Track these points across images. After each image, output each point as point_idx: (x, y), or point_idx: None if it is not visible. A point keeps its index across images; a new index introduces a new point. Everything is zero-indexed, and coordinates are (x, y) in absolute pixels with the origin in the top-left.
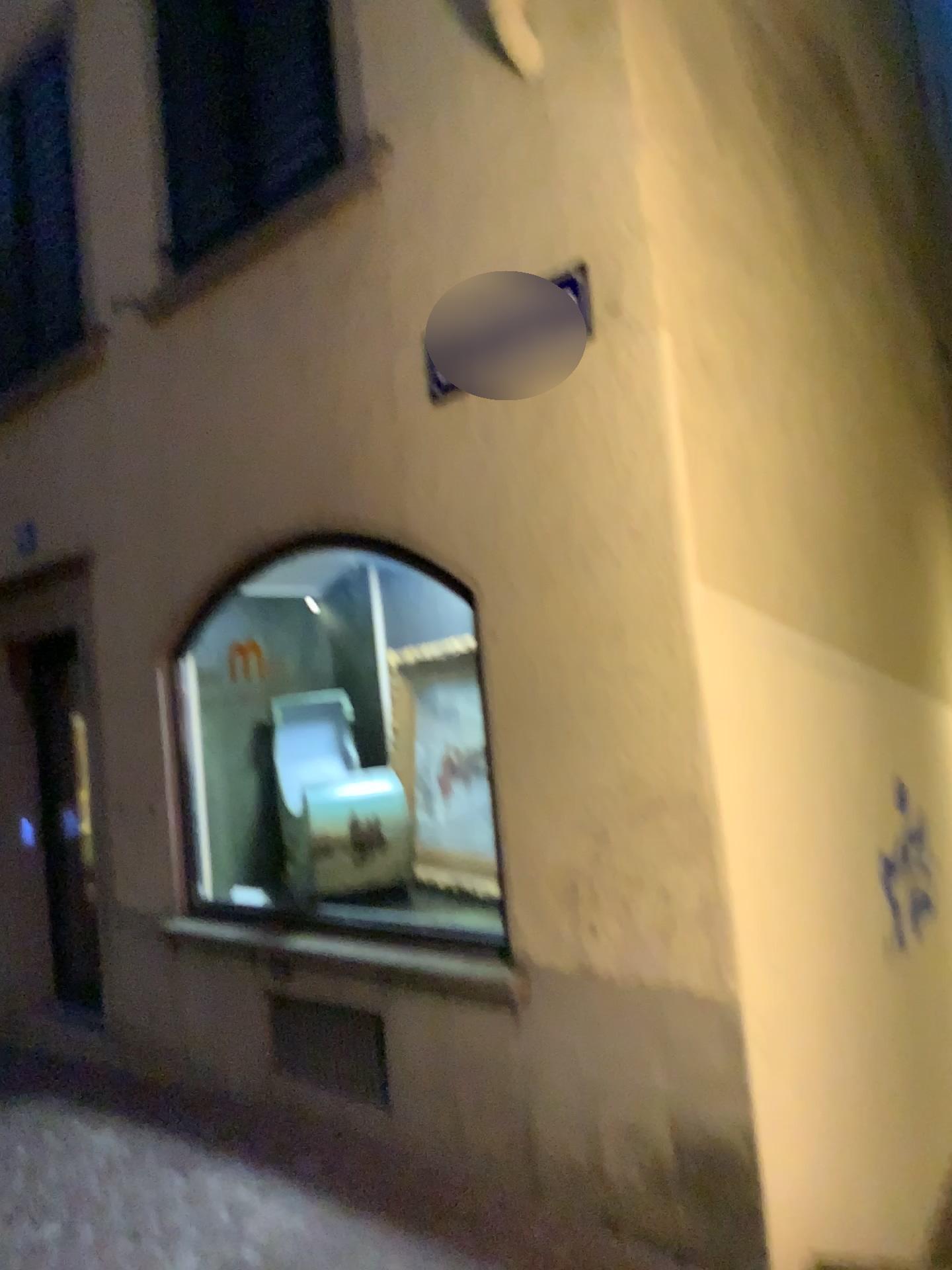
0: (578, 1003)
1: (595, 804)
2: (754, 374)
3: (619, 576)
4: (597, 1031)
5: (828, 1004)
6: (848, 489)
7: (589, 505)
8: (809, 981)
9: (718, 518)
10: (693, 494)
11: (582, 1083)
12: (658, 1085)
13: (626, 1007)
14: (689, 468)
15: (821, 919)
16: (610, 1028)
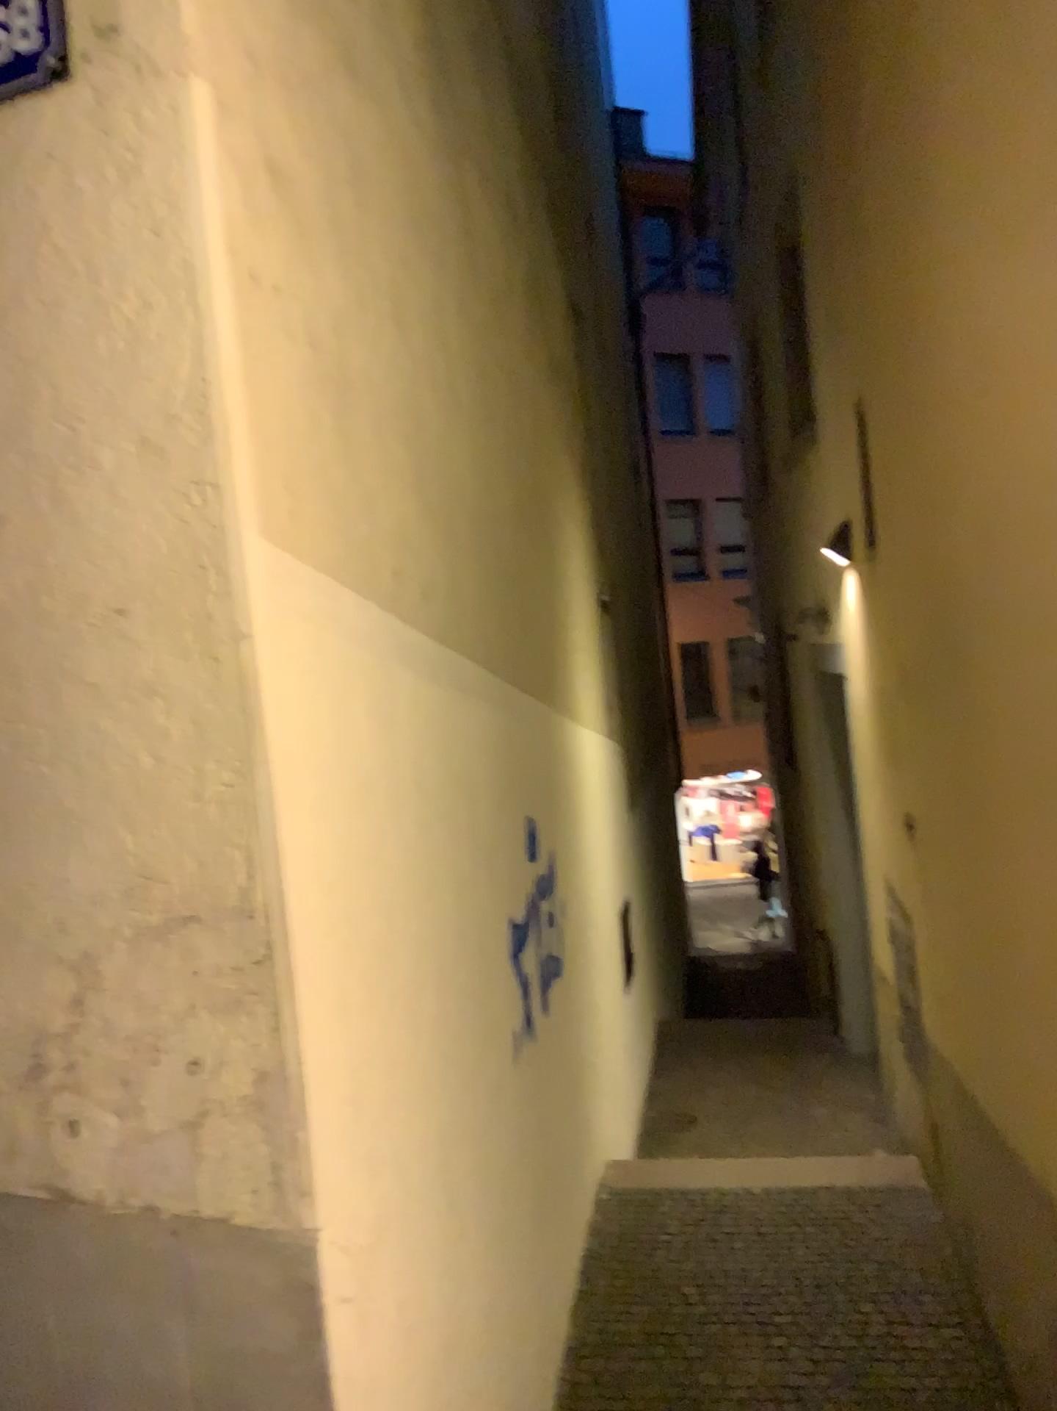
0: (43, 1247)
1: (72, 913)
2: (356, 222)
3: (113, 516)
4: (74, 1292)
5: (444, 1163)
6: (480, 432)
7: (61, 387)
8: (418, 1132)
9: (292, 432)
10: (248, 382)
11: (47, 1378)
12: (175, 1377)
13: (122, 1252)
14: (243, 338)
15: (436, 1043)
16: (95, 1287)
